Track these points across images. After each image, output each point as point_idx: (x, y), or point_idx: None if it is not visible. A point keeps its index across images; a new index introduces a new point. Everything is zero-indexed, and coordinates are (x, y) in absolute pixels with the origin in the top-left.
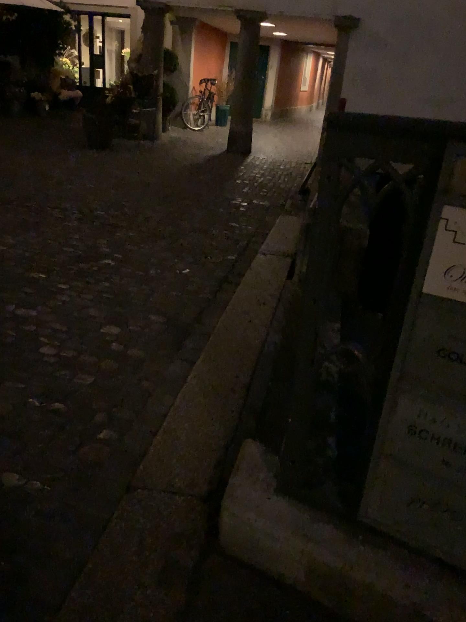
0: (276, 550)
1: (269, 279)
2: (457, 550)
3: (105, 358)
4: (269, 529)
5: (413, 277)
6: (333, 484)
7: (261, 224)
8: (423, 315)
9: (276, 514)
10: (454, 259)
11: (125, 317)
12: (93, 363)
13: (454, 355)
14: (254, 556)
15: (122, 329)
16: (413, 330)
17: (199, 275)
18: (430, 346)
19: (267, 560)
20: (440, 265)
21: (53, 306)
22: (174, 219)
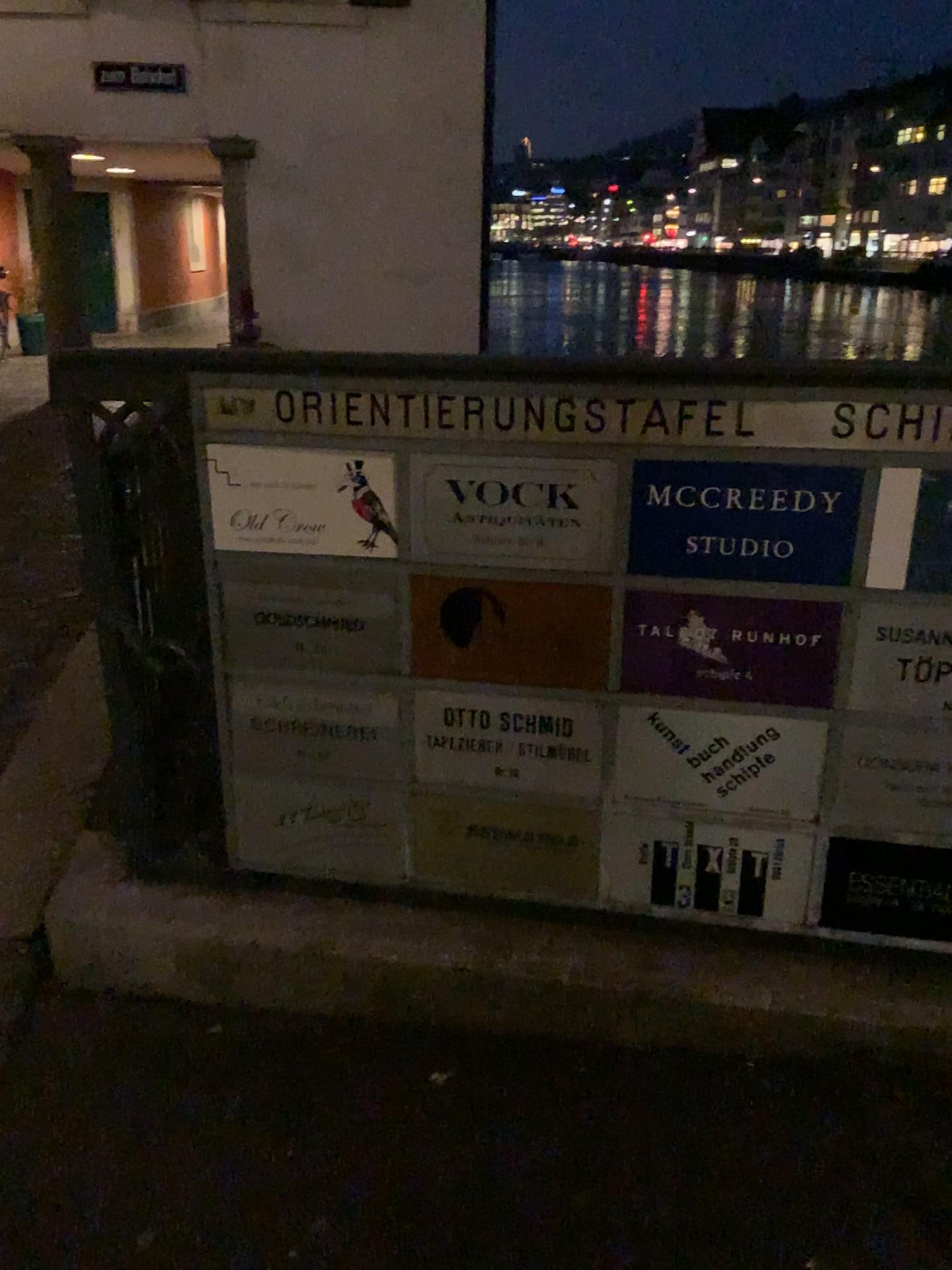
0: (133, 948)
1: None
2: (345, 861)
3: None
4: (118, 921)
5: (201, 534)
6: (209, 847)
7: None
8: (225, 576)
9: (125, 901)
10: (235, 504)
11: None
12: None
13: (272, 616)
14: (109, 971)
15: None
16: (221, 598)
17: (14, 635)
18: (243, 613)
19: (126, 969)
20: (223, 513)
21: None
22: None
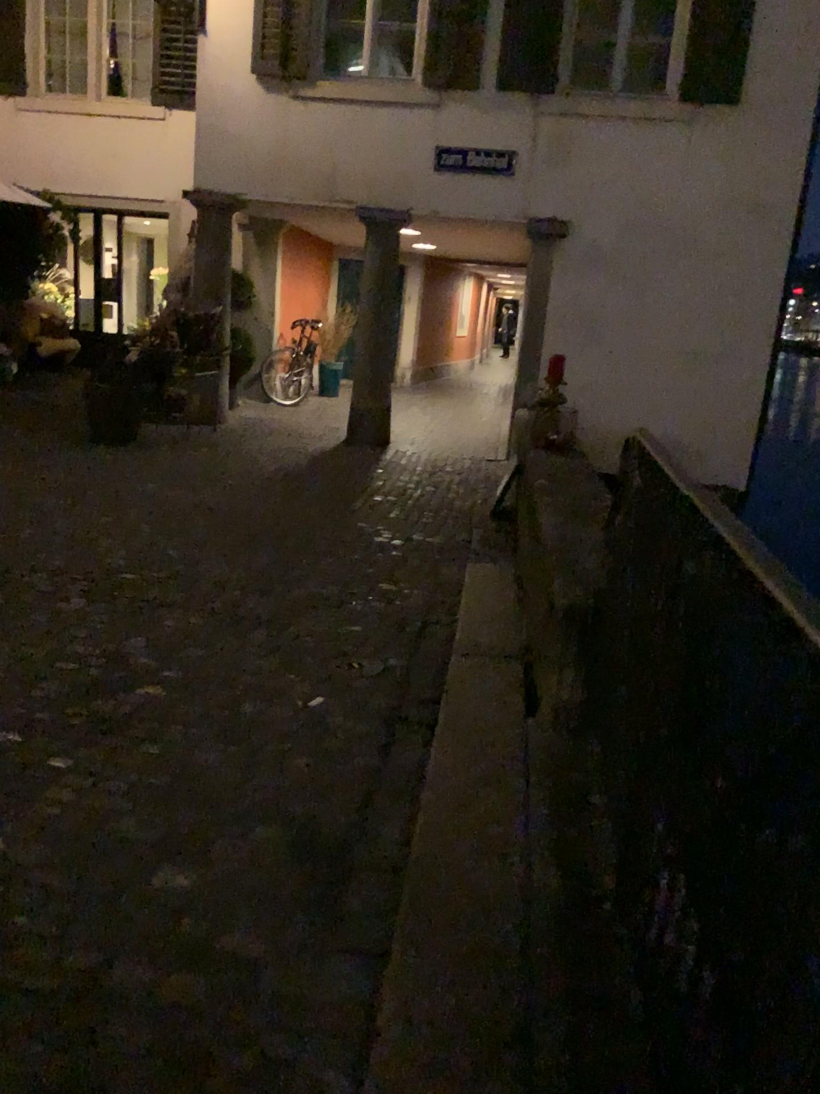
0: None
1: (494, 721)
2: None
3: (174, 973)
4: None
5: None
6: None
7: (439, 586)
8: None
9: None
10: None
11: (207, 842)
12: (147, 991)
13: None
14: None
15: (205, 879)
16: None
17: (345, 714)
18: None
19: None
20: None
21: (42, 827)
22: (274, 584)
